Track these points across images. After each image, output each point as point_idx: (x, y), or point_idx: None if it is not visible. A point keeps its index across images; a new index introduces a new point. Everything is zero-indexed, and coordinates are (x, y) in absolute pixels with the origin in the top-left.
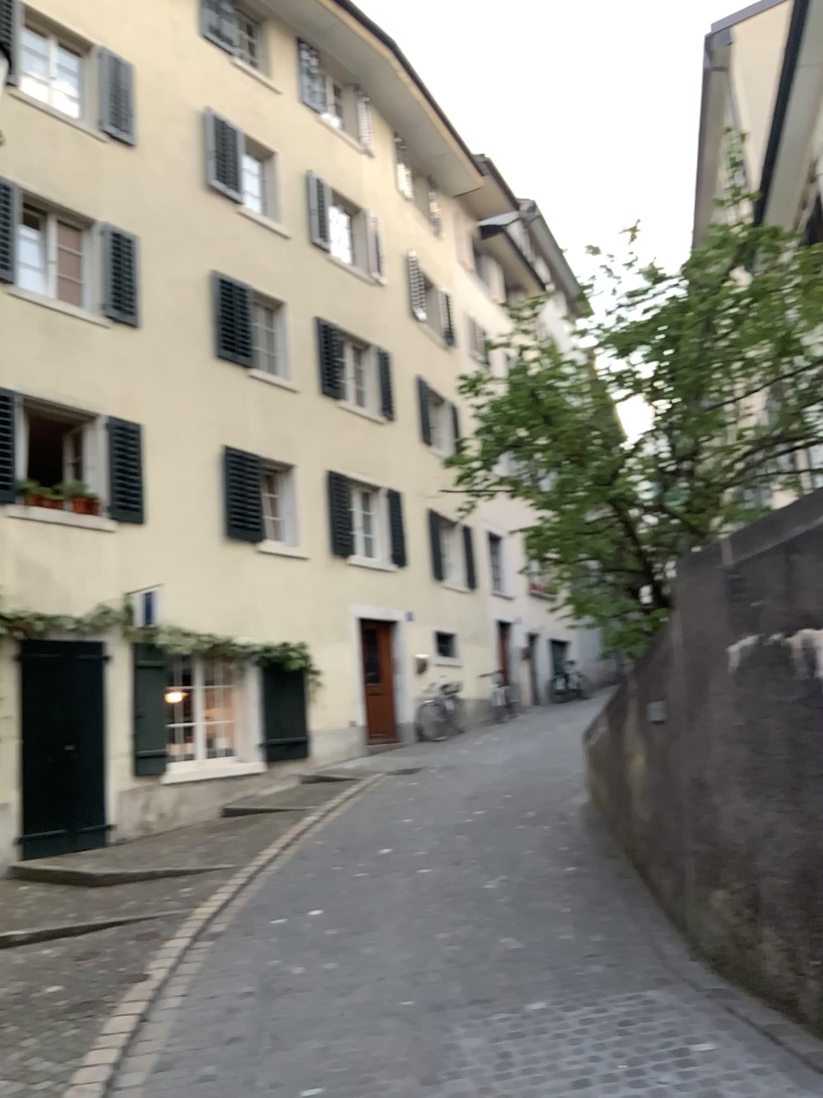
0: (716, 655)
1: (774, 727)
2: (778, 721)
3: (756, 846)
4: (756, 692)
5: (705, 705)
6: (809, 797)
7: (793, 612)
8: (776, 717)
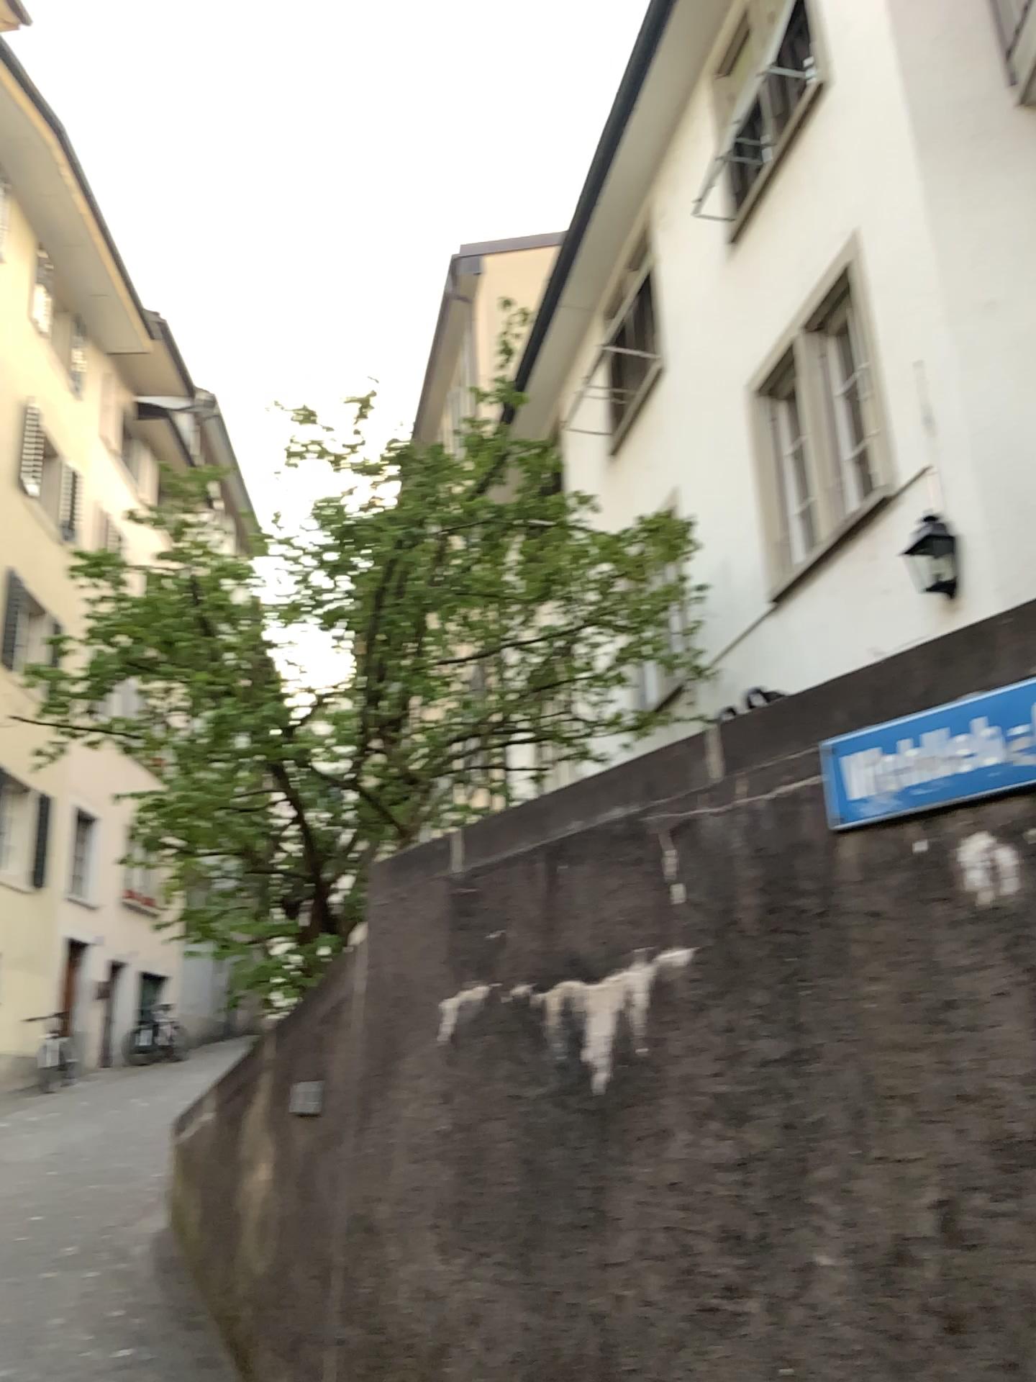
0: (421, 1014)
1: (505, 1139)
2: (513, 1129)
3: (451, 1342)
4: (481, 1077)
5: (394, 1093)
6: (552, 1261)
7: (553, 955)
8: (511, 1121)
